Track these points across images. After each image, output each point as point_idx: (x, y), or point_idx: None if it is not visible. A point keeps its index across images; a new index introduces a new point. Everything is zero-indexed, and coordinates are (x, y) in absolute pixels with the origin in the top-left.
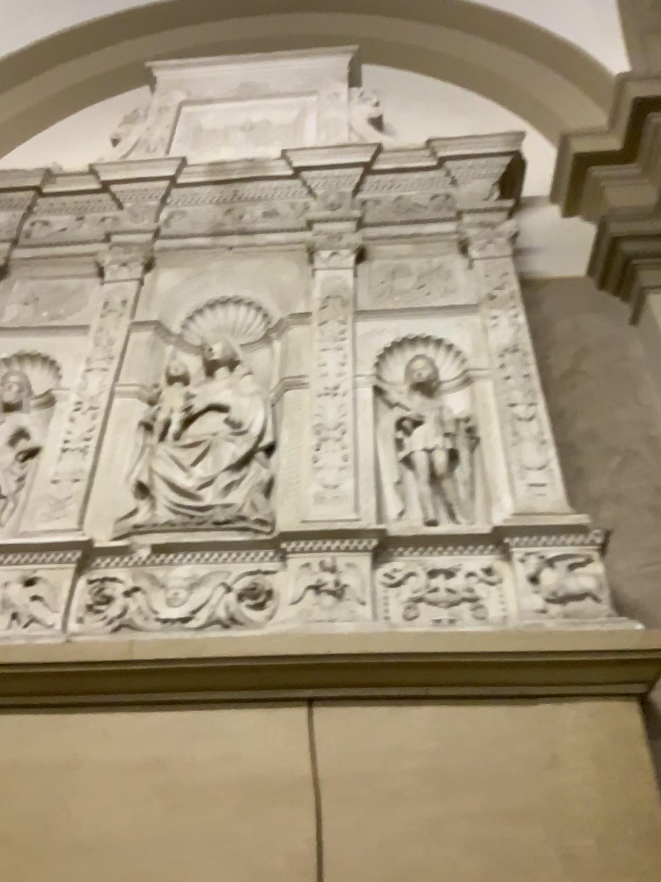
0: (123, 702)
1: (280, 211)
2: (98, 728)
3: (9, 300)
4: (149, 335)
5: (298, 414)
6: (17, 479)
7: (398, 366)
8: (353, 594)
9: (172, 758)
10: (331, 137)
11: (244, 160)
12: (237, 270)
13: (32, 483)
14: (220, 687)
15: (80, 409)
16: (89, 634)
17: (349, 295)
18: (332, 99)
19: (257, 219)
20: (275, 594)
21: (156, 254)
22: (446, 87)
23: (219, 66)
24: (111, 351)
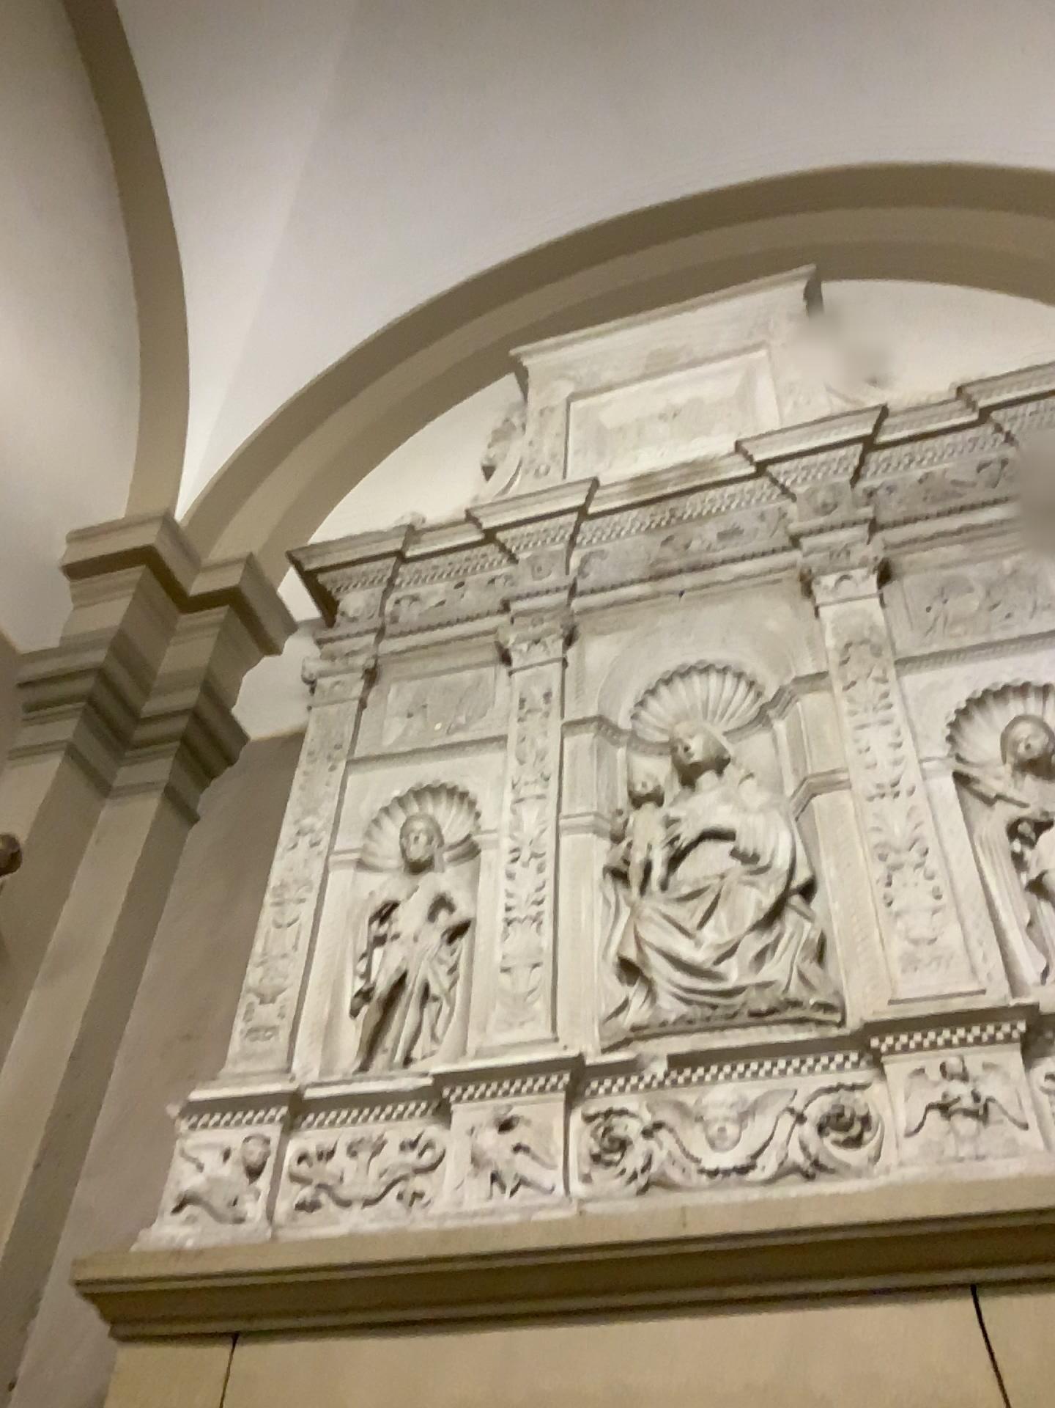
0: (682, 1303)
1: (748, 527)
2: (652, 1345)
3: (386, 713)
4: (593, 739)
5: (844, 832)
6: (449, 973)
7: (984, 737)
8: (1003, 1112)
9: (775, 1391)
10: (803, 408)
11: (682, 463)
12: (699, 625)
13: (472, 977)
14: (826, 1274)
15: (517, 859)
16: (609, 1200)
17: (881, 638)
18: (790, 350)
19: (715, 544)
20: (877, 1120)
21: (577, 619)
22: (954, 294)
23: (610, 332)
24: (544, 768)
